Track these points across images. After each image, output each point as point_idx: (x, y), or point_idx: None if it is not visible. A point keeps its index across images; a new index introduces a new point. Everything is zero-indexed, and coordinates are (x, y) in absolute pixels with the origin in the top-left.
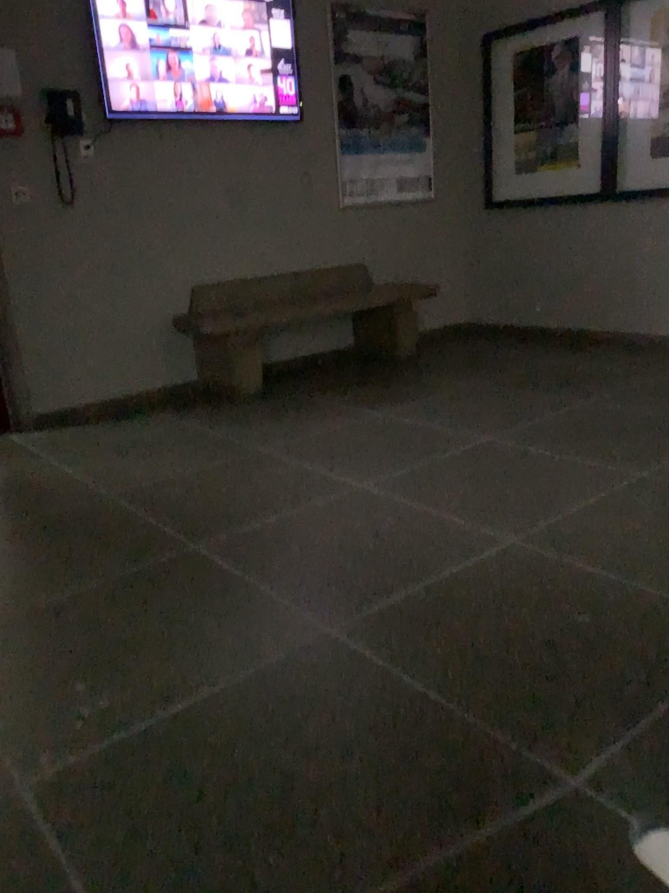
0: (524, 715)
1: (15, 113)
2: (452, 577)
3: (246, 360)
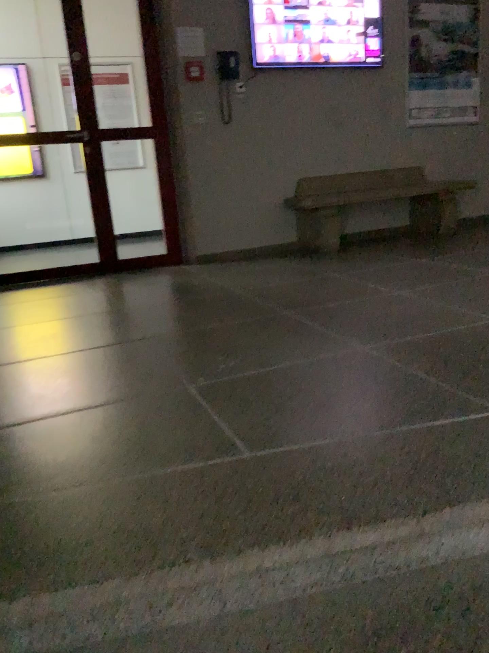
0: (477, 383)
1: (199, 67)
2: (449, 331)
3: (330, 226)
